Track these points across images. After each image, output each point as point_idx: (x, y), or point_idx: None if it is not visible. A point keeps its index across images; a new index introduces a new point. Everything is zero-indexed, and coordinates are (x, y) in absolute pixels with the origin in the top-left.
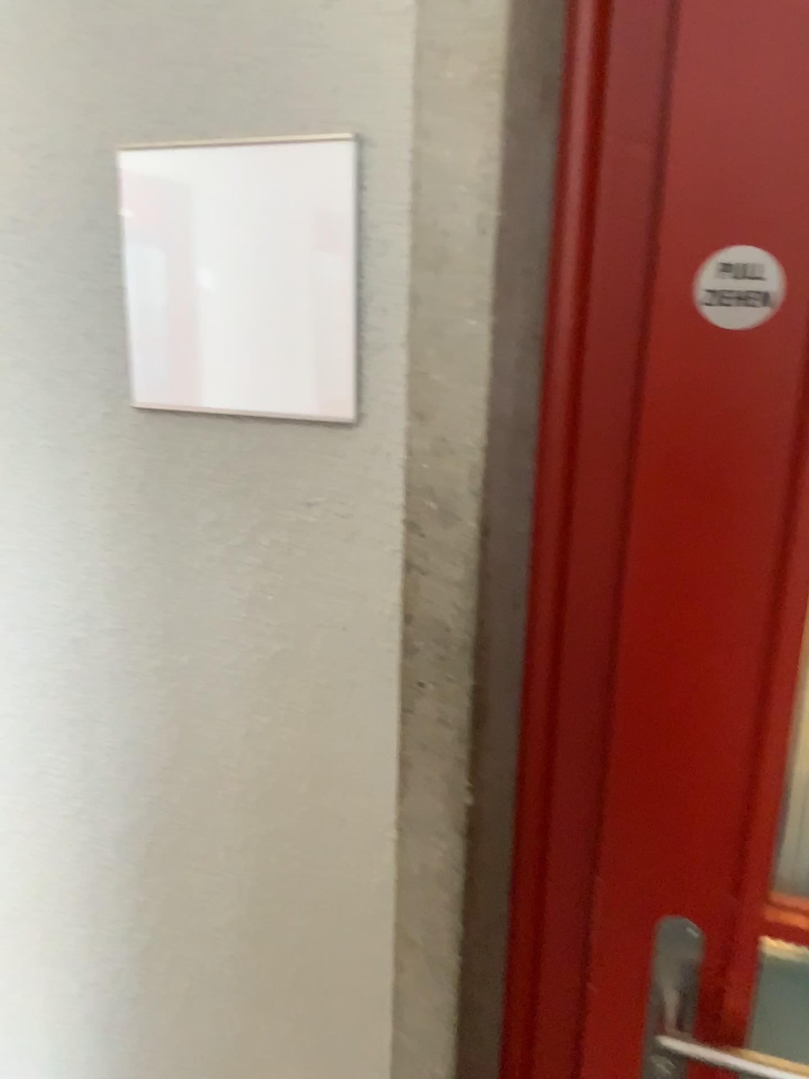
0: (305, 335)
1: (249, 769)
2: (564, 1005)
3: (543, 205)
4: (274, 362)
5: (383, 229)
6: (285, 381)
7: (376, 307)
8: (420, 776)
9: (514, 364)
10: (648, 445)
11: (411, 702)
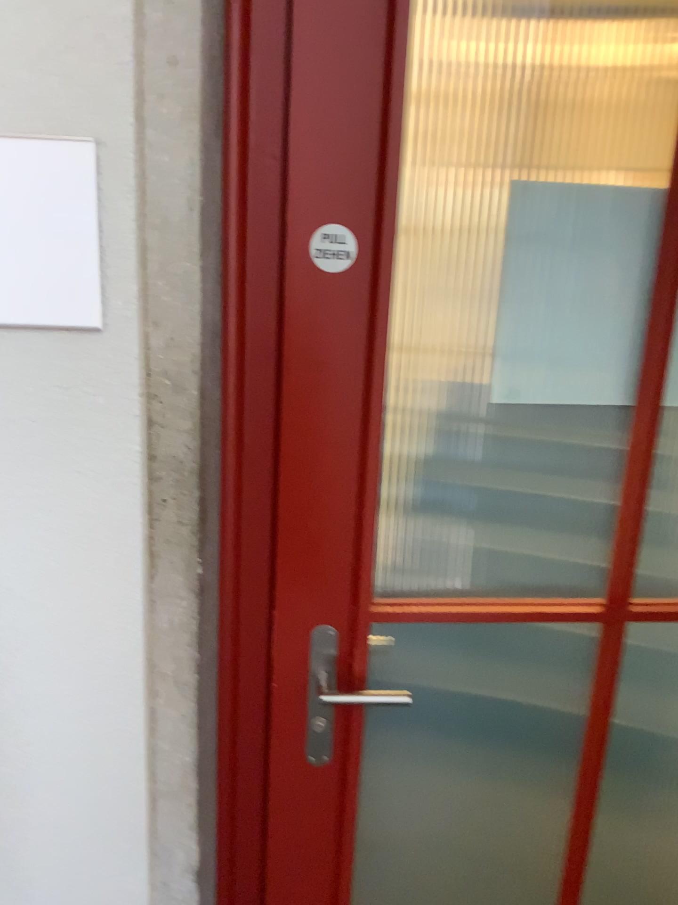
0: (63, 272)
1: (29, 584)
2: (257, 703)
3: (221, 194)
4: (40, 291)
5: (118, 204)
6: (48, 304)
7: (116, 255)
8: (163, 561)
9: (208, 292)
10: (289, 341)
11: (155, 514)
